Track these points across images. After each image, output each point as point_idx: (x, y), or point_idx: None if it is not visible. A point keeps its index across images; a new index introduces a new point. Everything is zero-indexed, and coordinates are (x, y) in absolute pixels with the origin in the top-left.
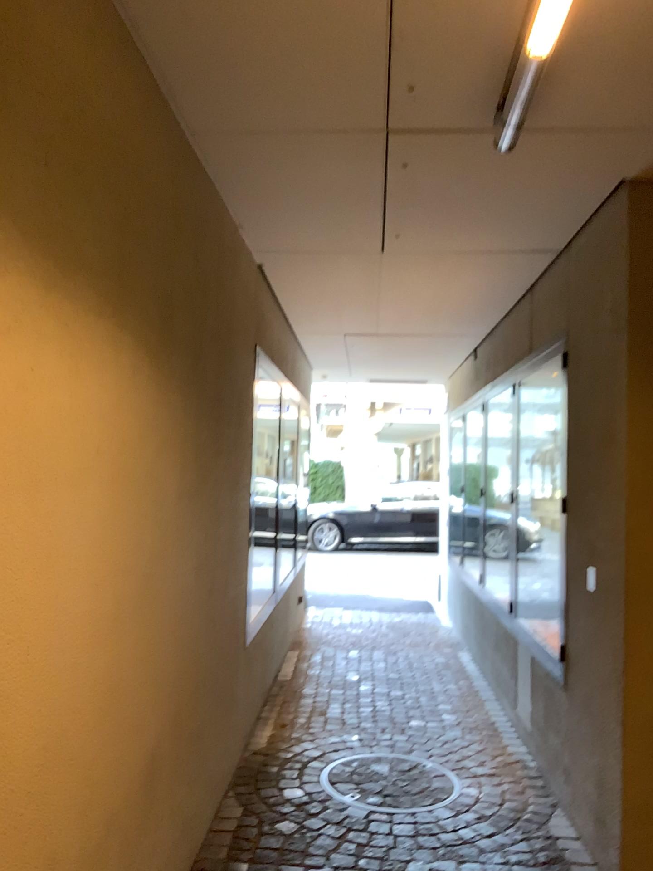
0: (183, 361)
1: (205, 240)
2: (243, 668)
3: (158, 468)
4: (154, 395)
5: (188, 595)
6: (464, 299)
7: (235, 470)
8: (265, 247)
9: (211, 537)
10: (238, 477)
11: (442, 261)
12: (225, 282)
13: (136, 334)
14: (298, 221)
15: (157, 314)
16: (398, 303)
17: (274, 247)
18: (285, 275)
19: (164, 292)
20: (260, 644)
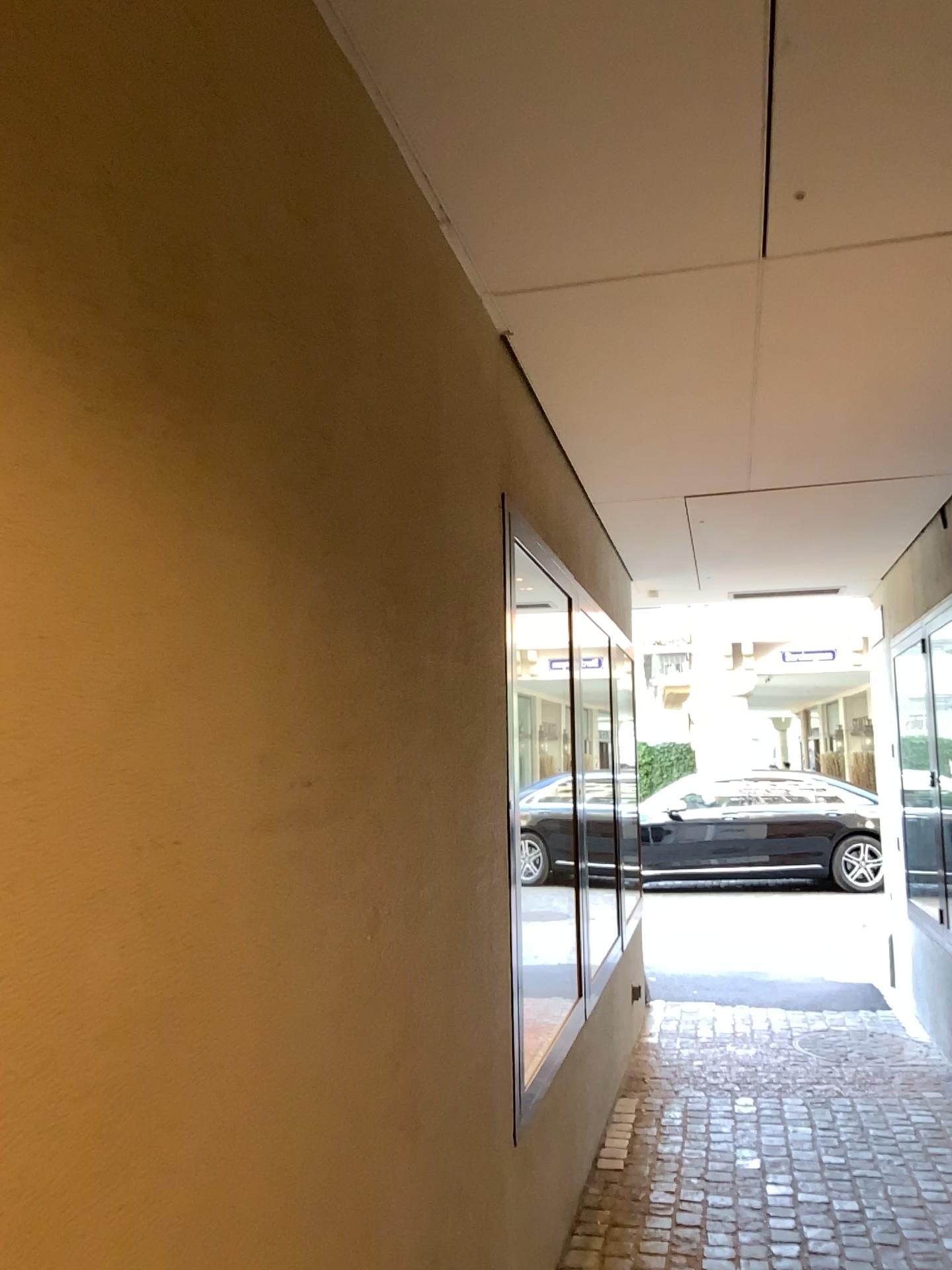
0: (264, 464)
1: (334, 194)
2: (515, 1188)
3: (162, 752)
4: (133, 531)
5: (320, 1092)
6: (932, 384)
7: (467, 757)
8: (507, 277)
9: (399, 919)
10: (476, 771)
11: (898, 275)
12: (410, 329)
13: (18, 316)
14: (566, 184)
15: (137, 296)
16: (791, 410)
17: (526, 274)
18: (558, 359)
19: (169, 247)
20: (556, 1113)
